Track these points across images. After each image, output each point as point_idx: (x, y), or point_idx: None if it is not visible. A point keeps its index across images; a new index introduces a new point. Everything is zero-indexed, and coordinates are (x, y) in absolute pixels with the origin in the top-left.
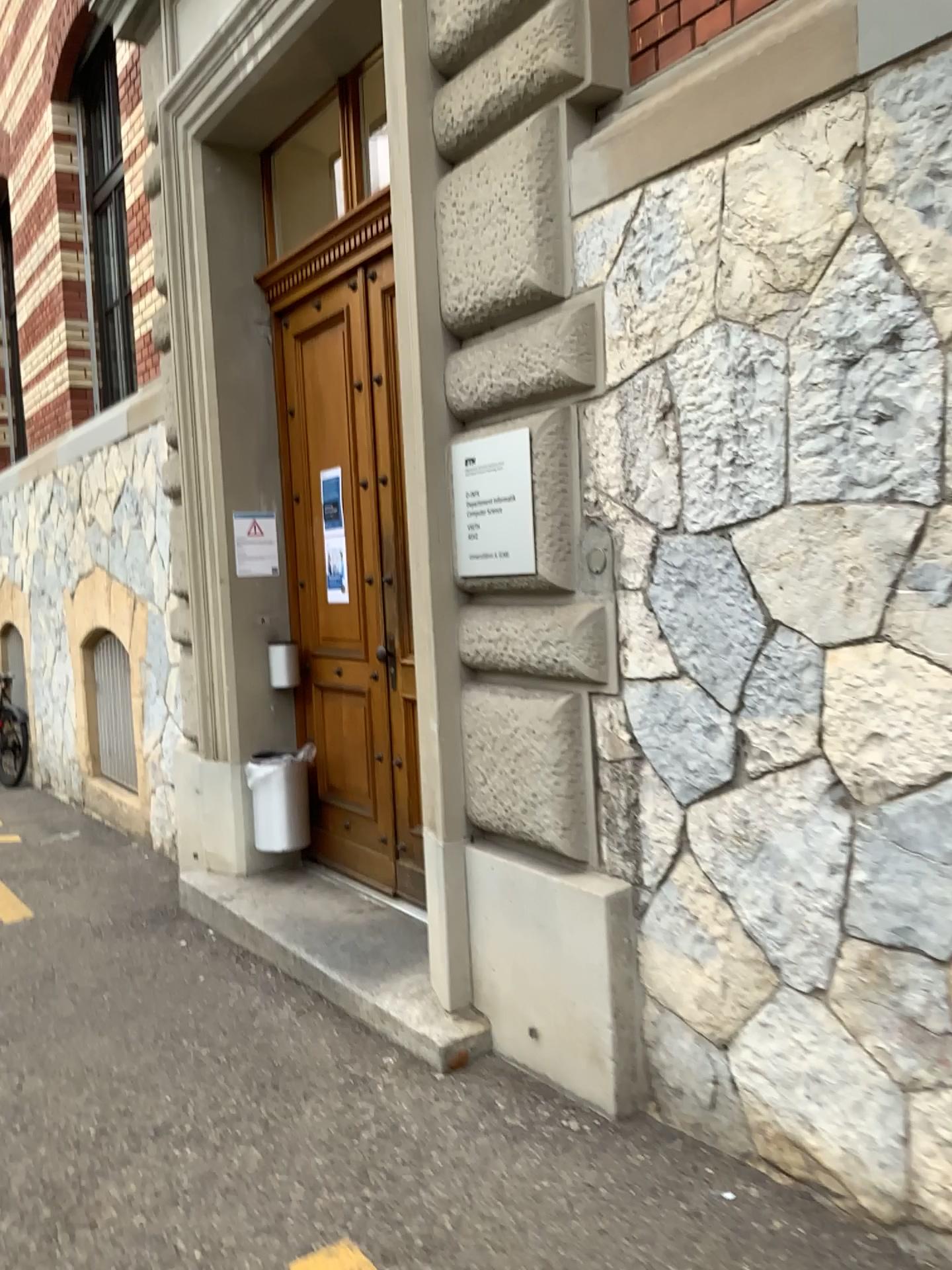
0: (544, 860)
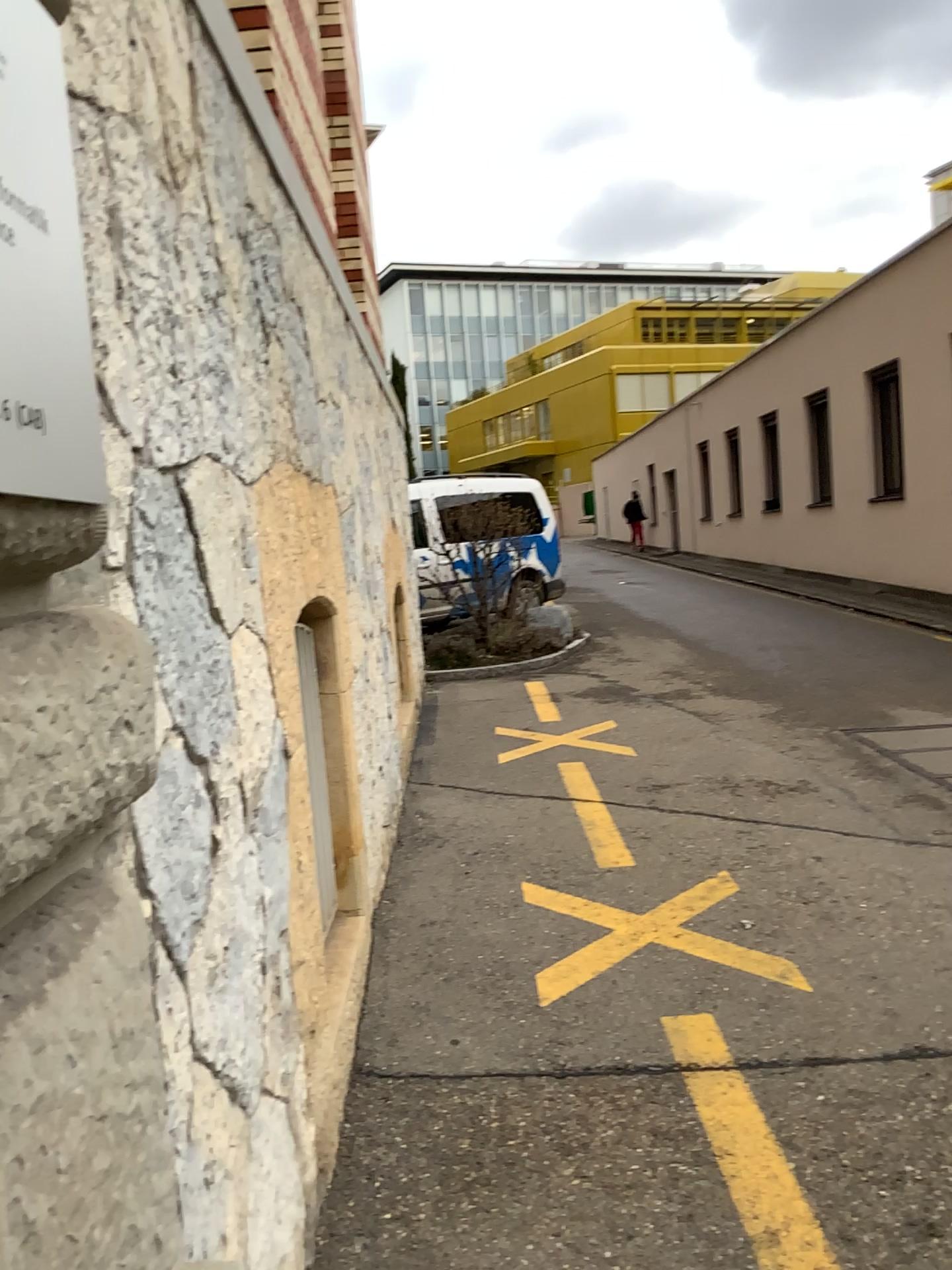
0: None
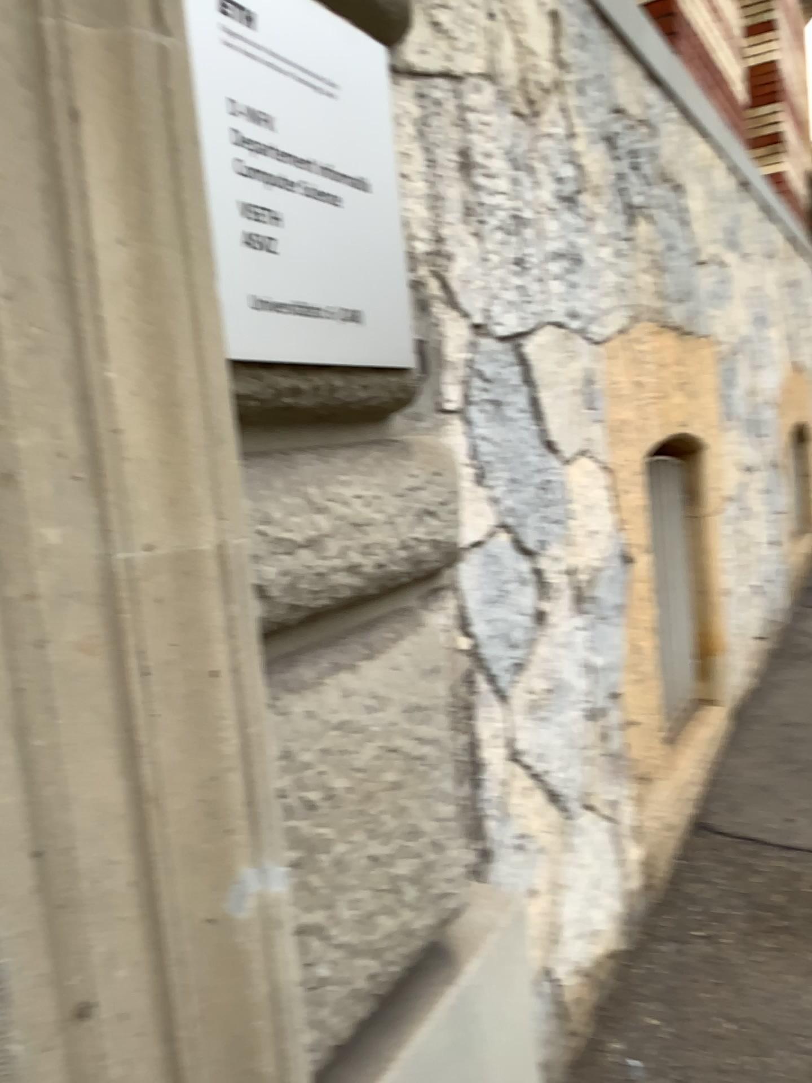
0: (415, 984)
